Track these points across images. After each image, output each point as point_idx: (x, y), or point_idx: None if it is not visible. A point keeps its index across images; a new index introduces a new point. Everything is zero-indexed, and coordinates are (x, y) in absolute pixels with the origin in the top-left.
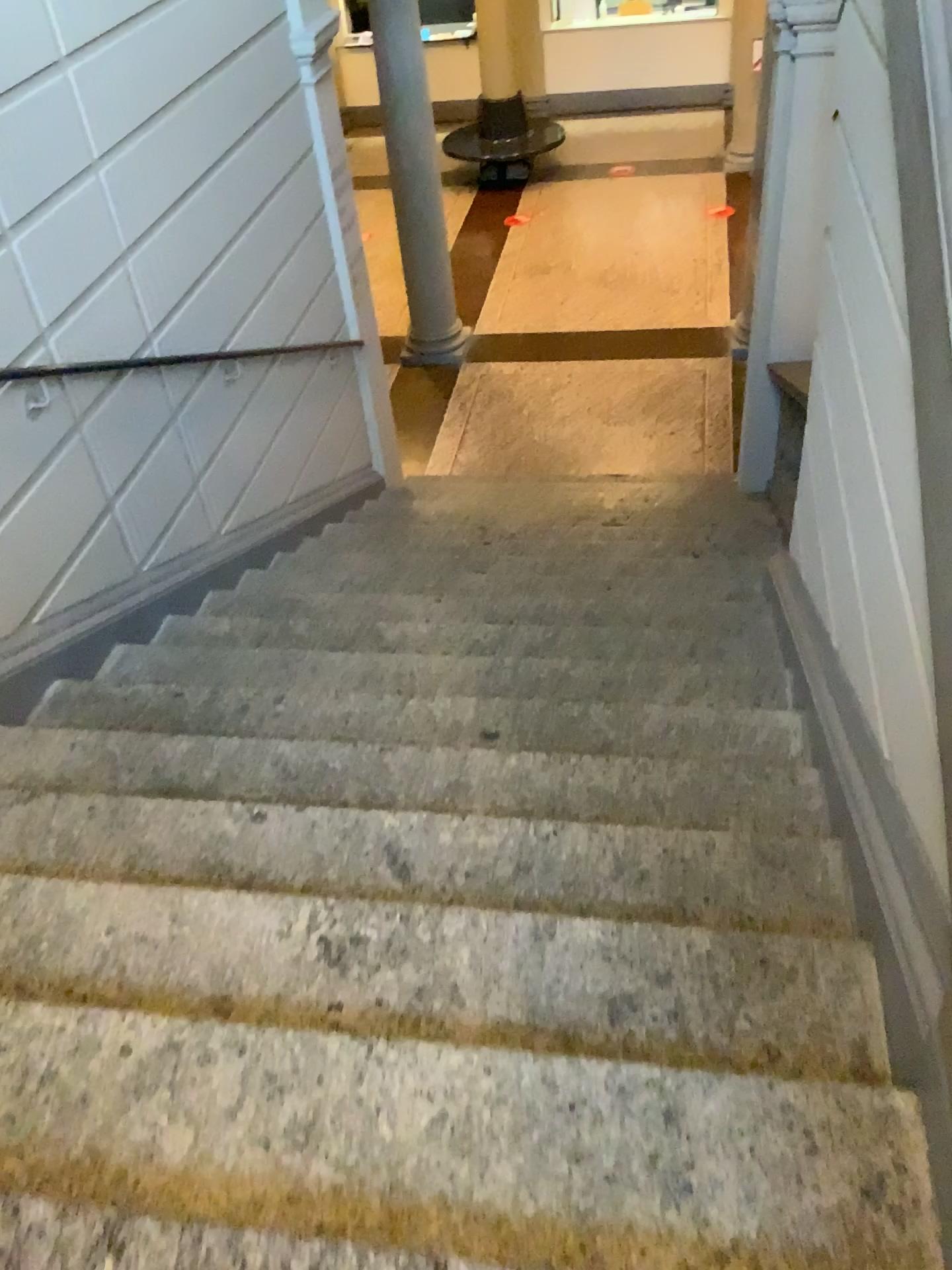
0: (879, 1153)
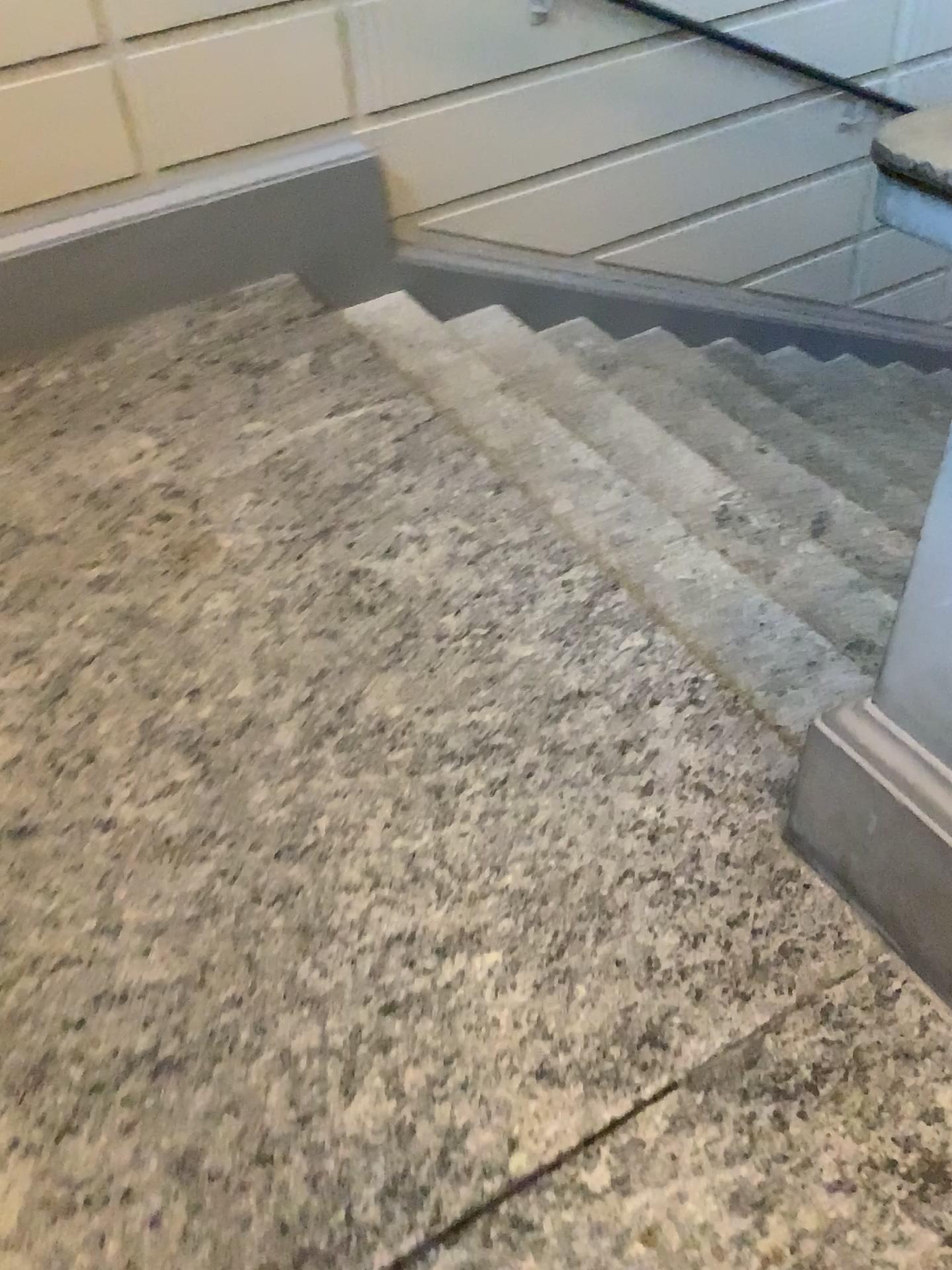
0: None
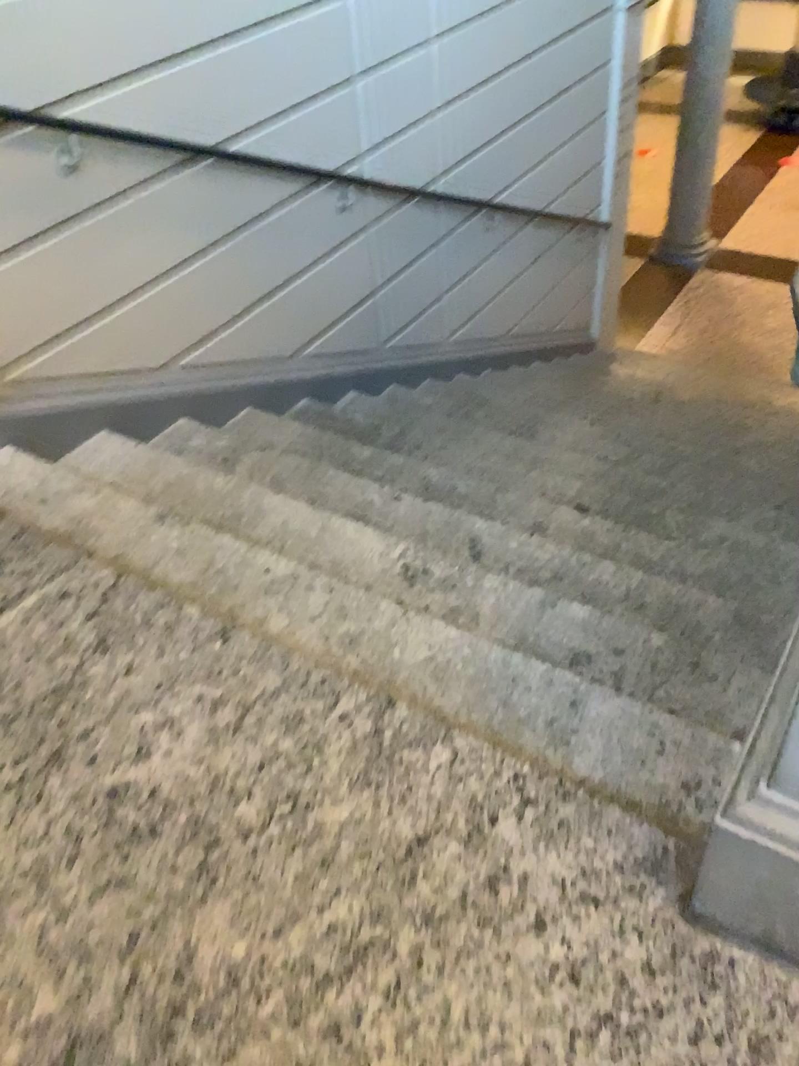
0: (708, 767)
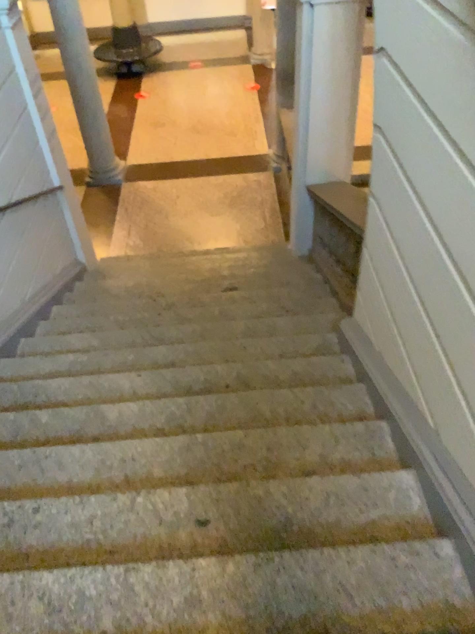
0: None
